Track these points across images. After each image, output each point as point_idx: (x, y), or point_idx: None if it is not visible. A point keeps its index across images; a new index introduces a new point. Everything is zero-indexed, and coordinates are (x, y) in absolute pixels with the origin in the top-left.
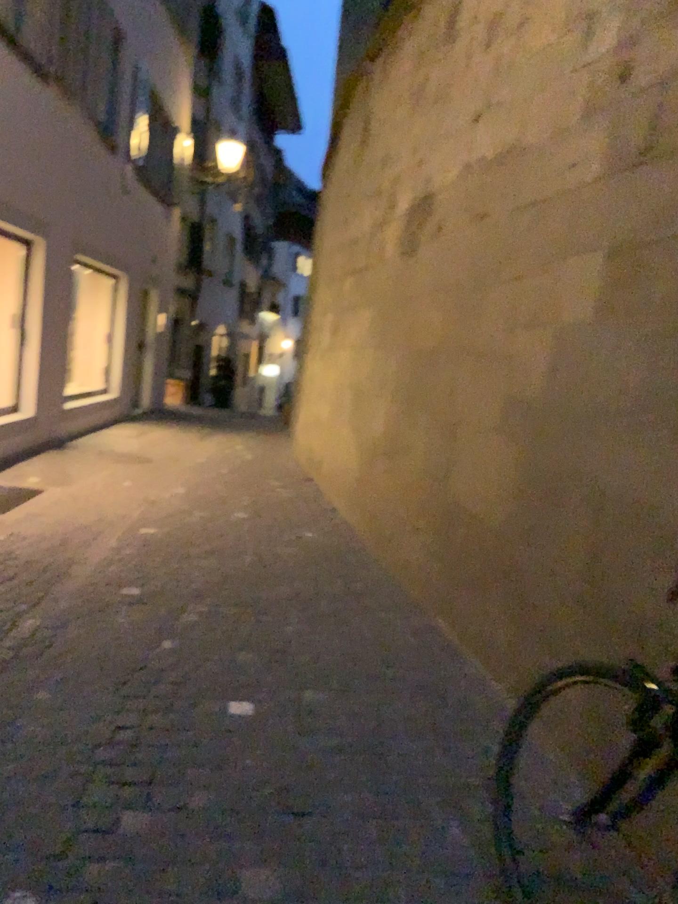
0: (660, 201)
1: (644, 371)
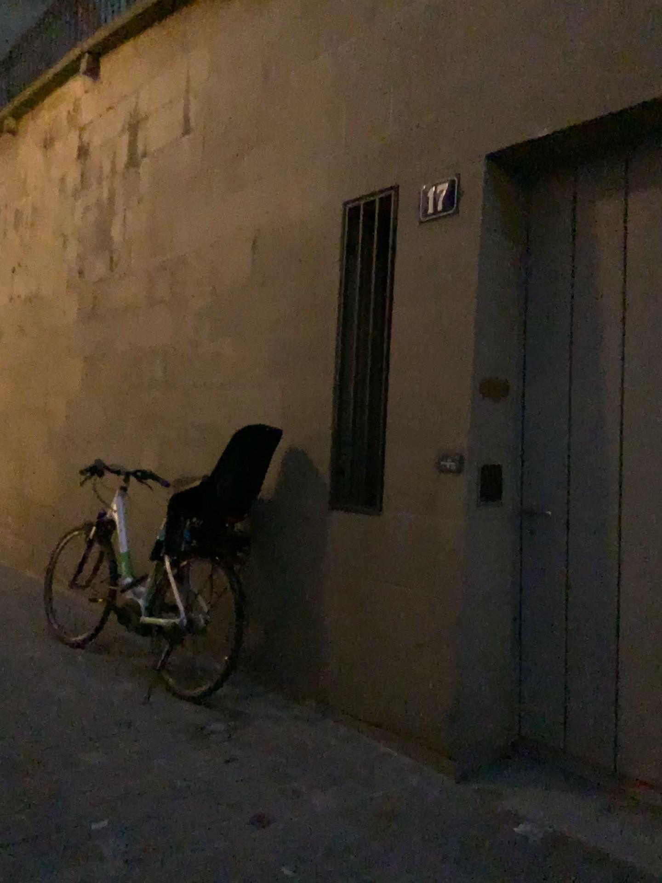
0: (97, 338)
1: (98, 413)
